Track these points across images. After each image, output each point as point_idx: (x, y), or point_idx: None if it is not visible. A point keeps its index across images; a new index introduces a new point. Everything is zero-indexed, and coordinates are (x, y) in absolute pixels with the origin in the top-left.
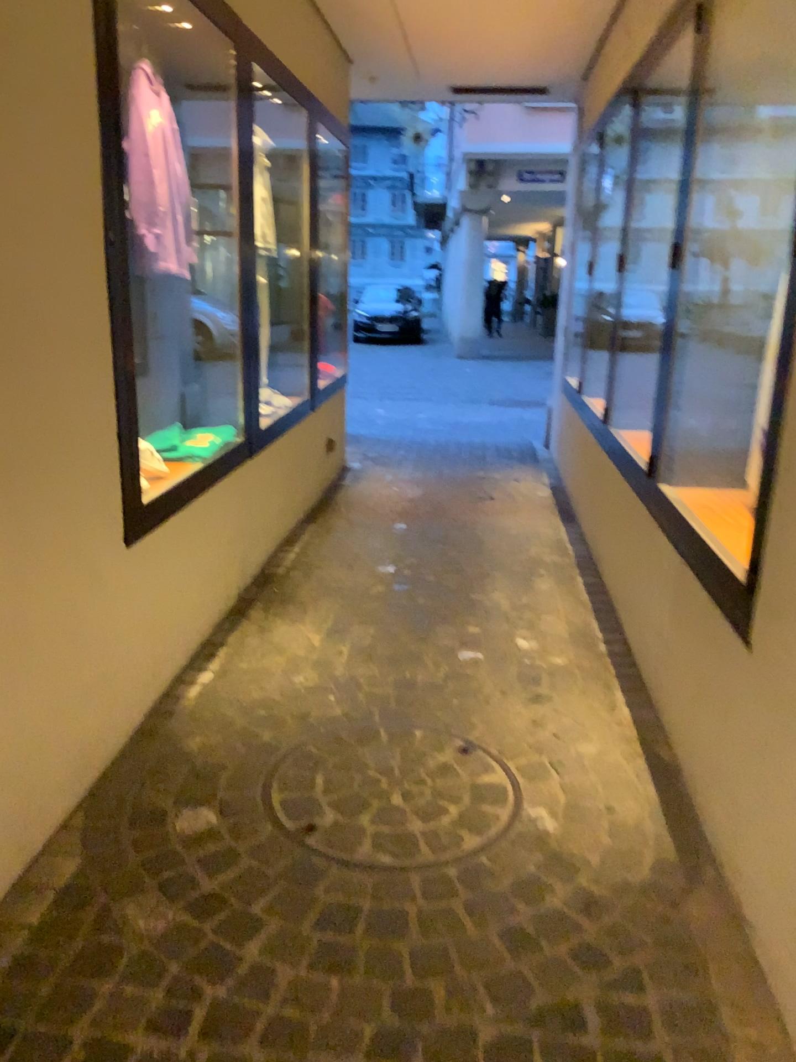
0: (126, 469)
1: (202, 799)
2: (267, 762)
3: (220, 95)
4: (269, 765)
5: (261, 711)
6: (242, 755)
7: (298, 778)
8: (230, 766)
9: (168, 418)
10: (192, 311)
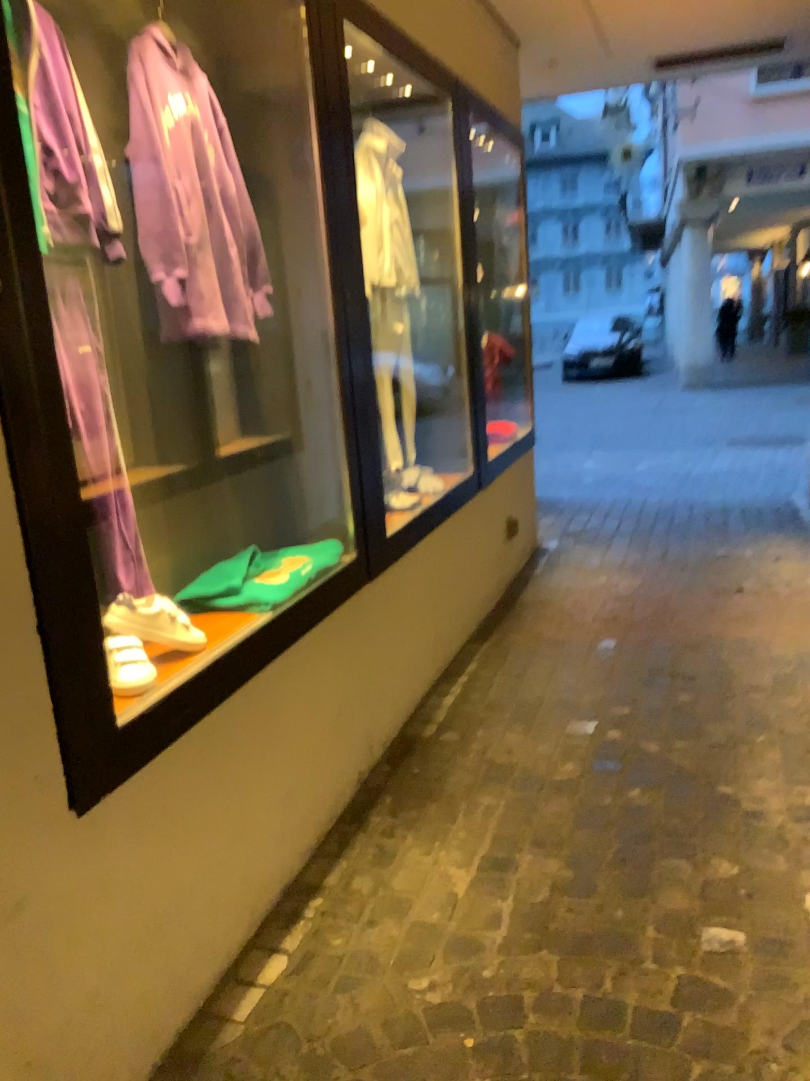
0: (55, 692)
1: None
2: None
3: (290, 67)
4: None
5: None
6: None
7: None
8: None
9: (247, 536)
10: (272, 383)
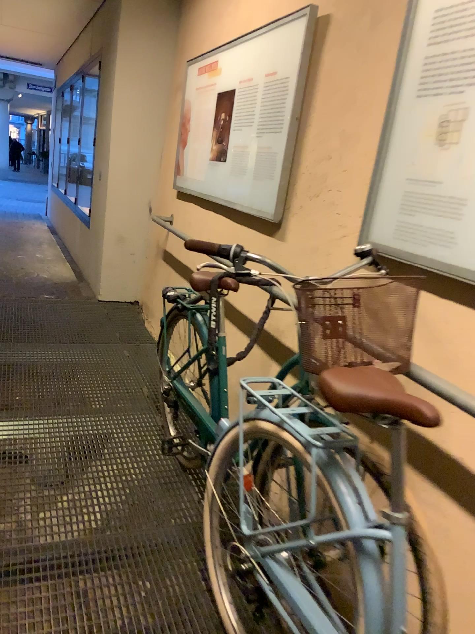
0: None
1: None
2: None
3: None
4: None
5: None
6: None
7: None
8: None
9: None
10: None
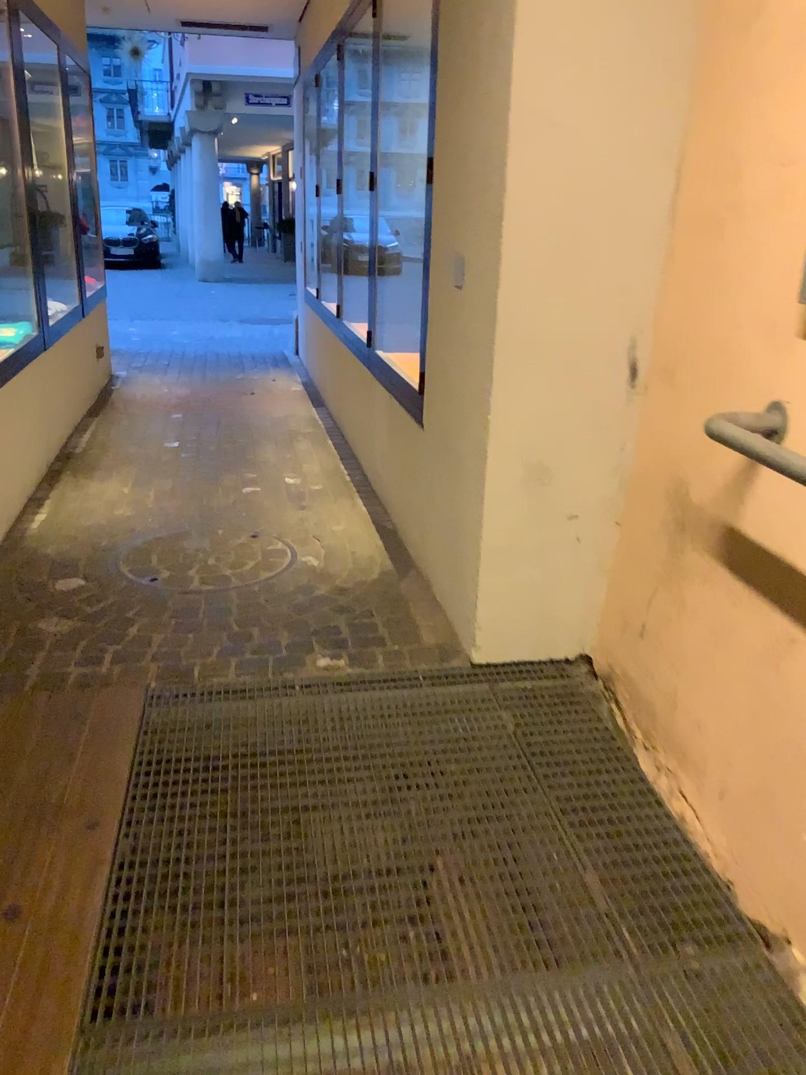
0: None
1: (71, 572)
2: (112, 551)
3: None
4: (114, 552)
5: (97, 527)
6: (91, 549)
7: (138, 556)
8: (85, 556)
9: None
10: None
